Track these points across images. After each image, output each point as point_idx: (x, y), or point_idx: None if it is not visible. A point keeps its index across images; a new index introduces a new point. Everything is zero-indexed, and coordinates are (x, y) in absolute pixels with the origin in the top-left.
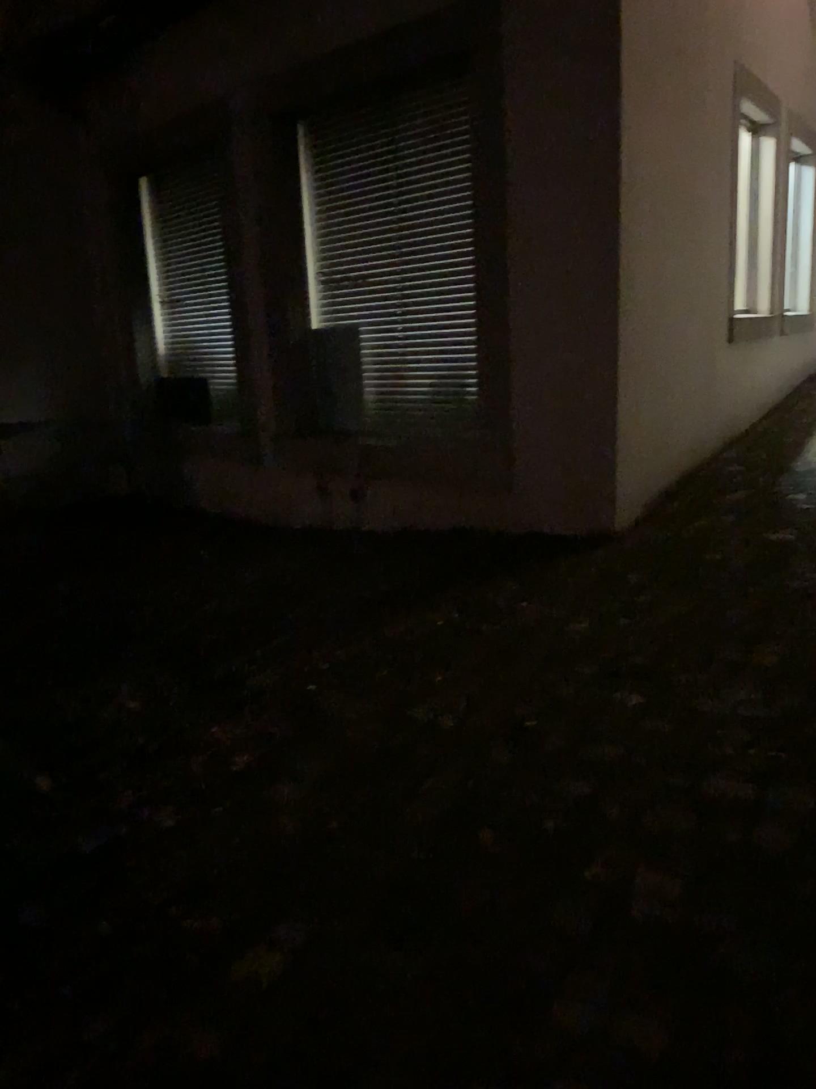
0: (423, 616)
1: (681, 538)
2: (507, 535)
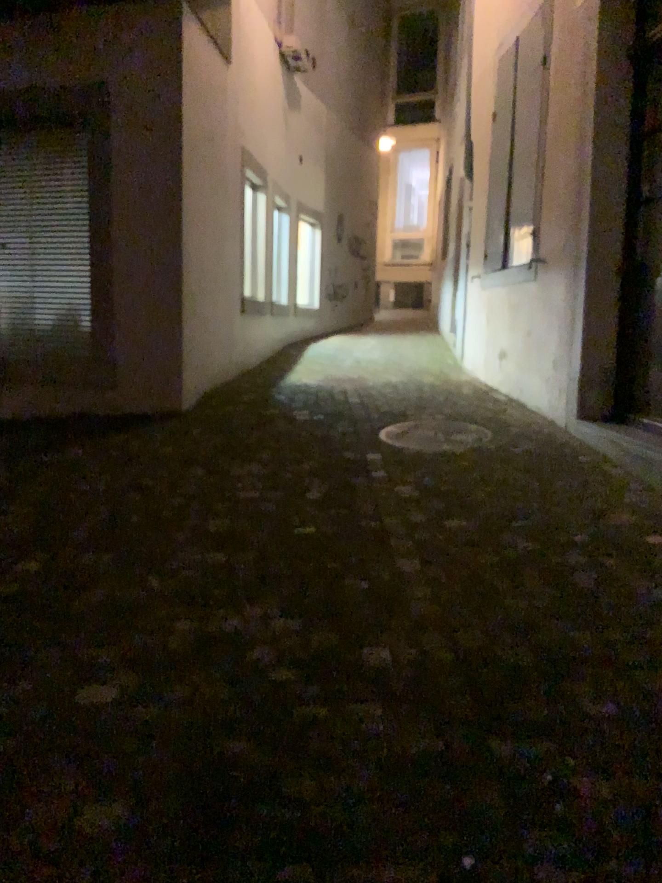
0: (67, 448)
1: (218, 411)
2: (111, 413)
